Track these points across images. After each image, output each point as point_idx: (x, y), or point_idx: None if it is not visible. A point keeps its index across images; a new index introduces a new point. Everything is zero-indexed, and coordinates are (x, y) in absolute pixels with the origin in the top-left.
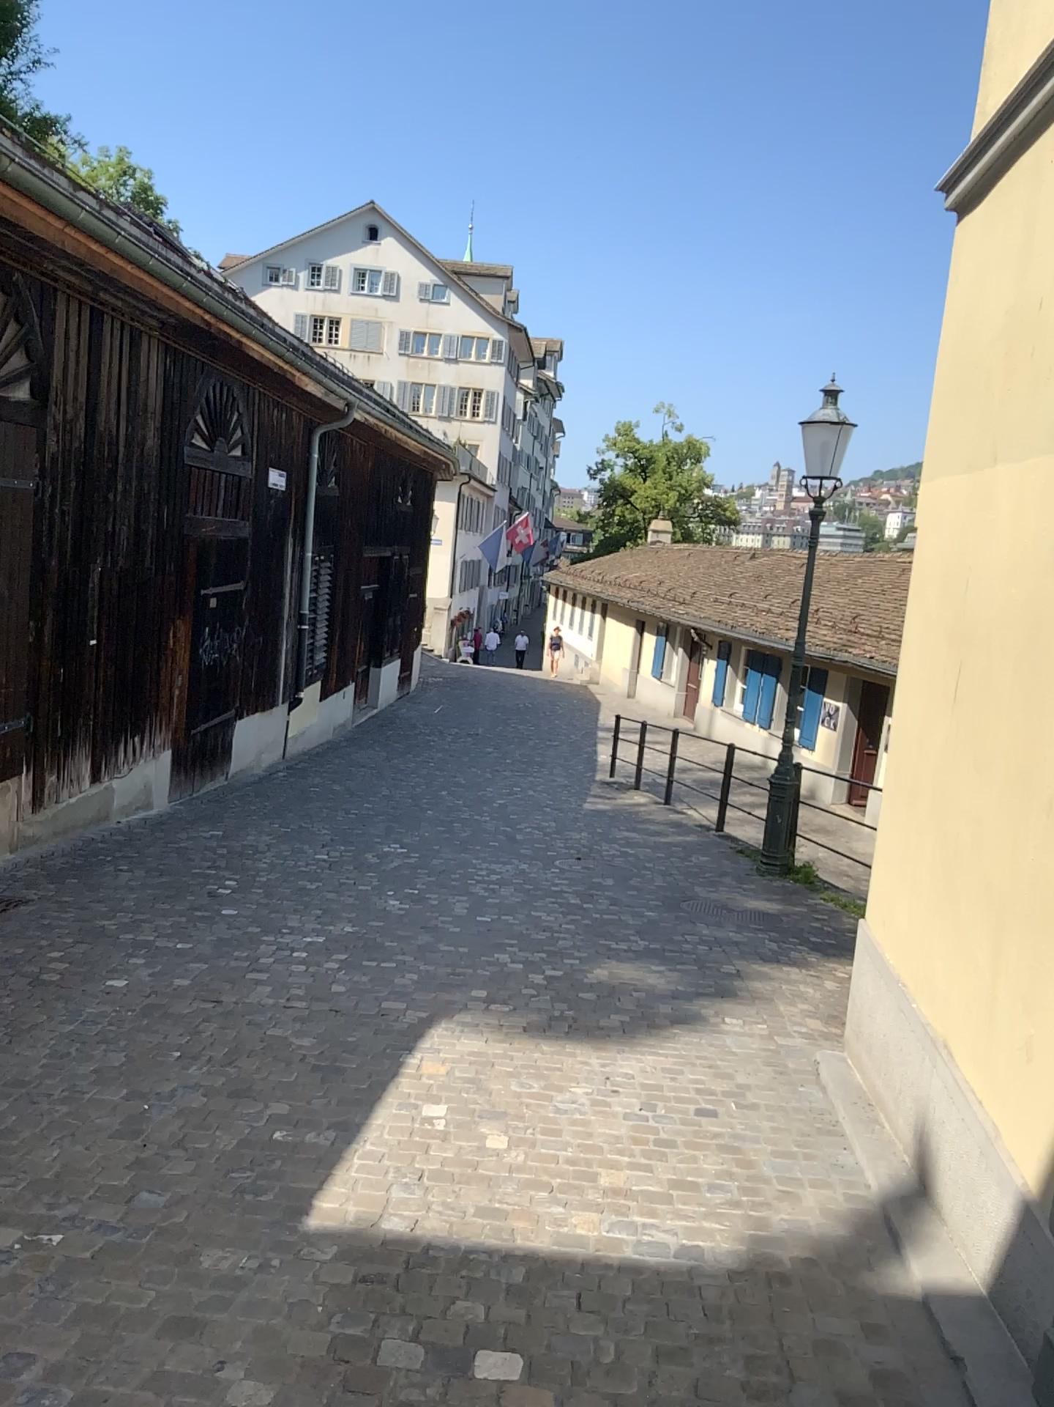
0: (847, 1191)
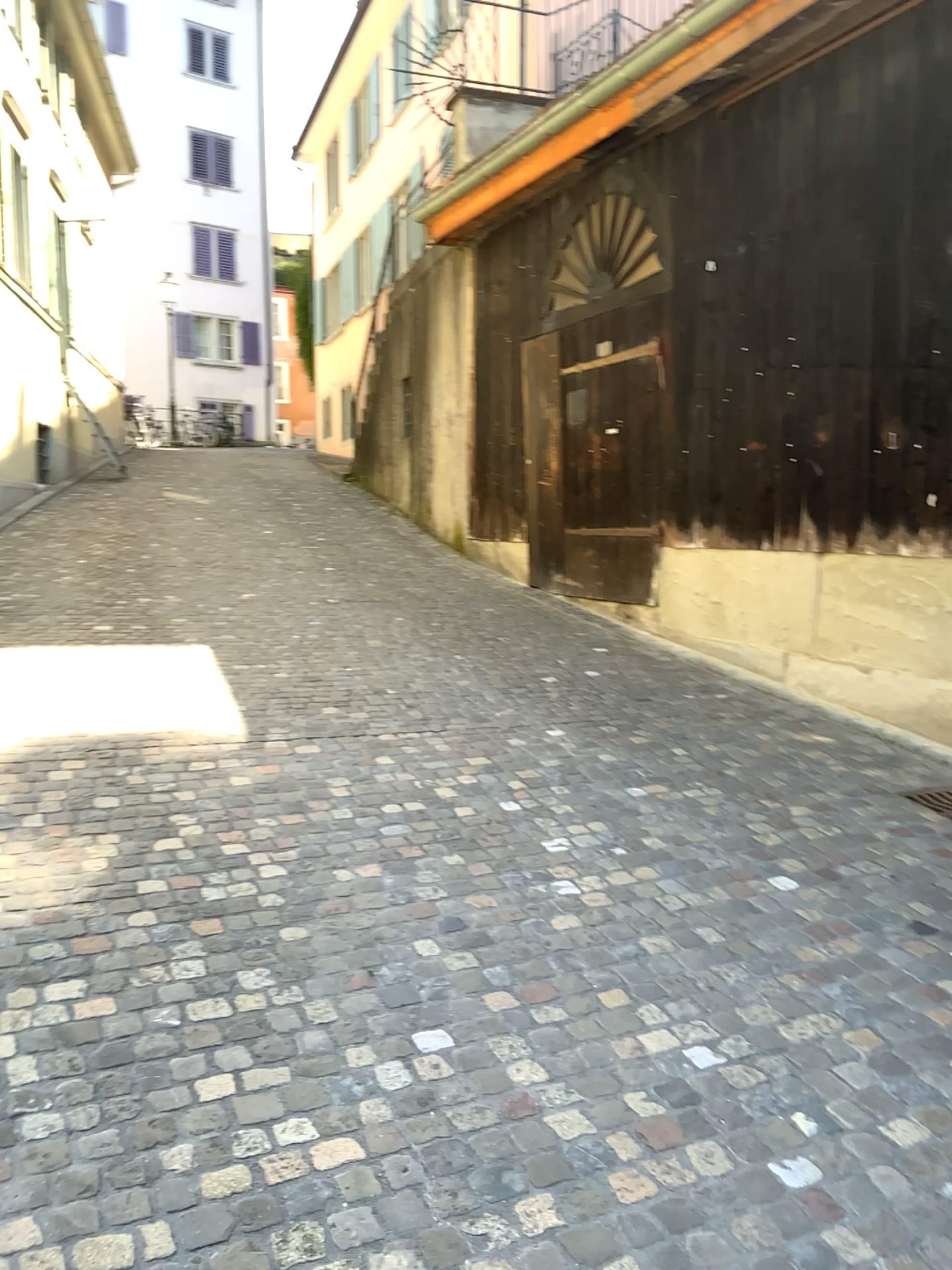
0: None
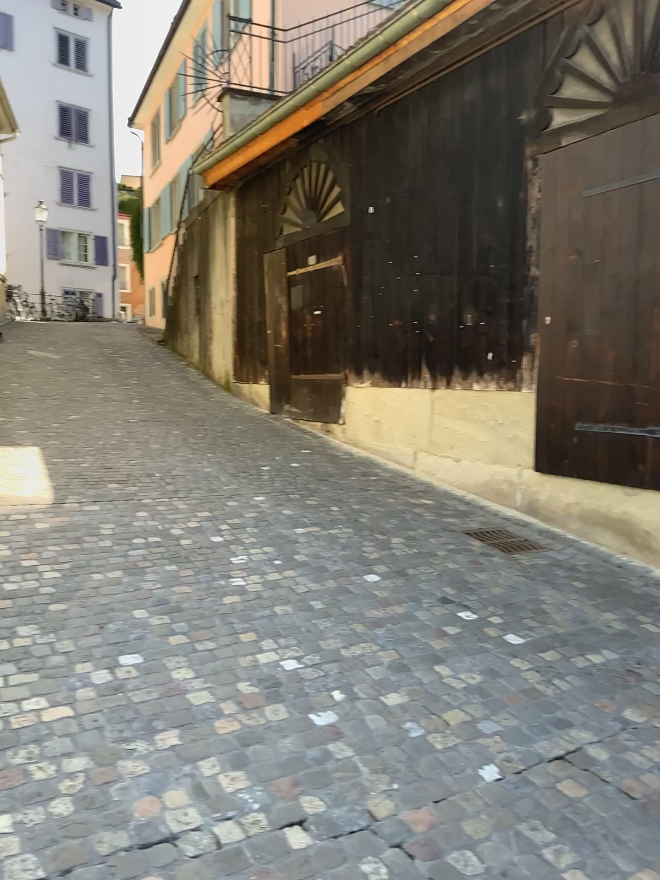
0: None
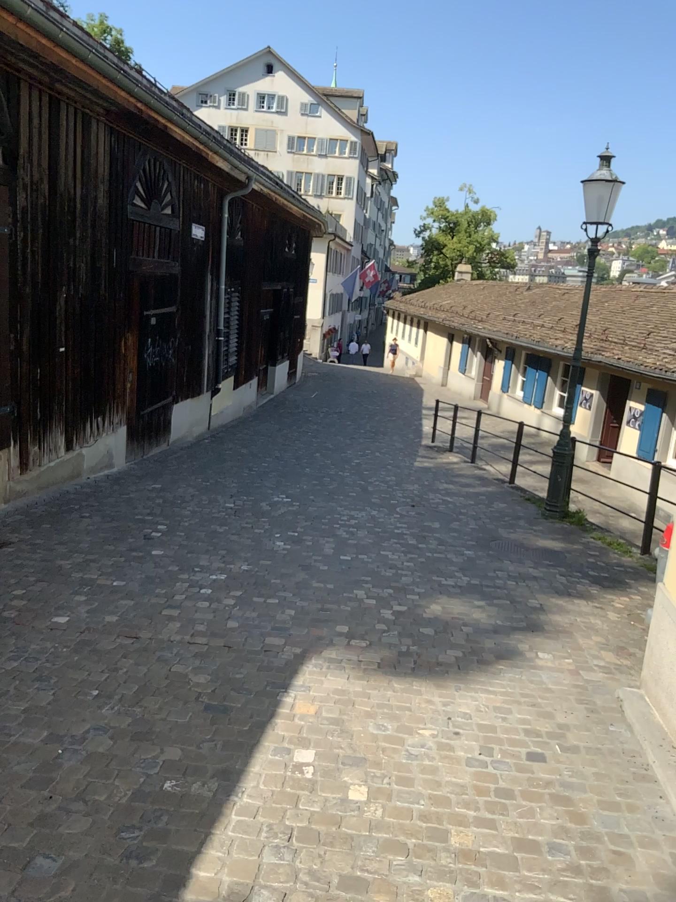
0: (674, 851)
